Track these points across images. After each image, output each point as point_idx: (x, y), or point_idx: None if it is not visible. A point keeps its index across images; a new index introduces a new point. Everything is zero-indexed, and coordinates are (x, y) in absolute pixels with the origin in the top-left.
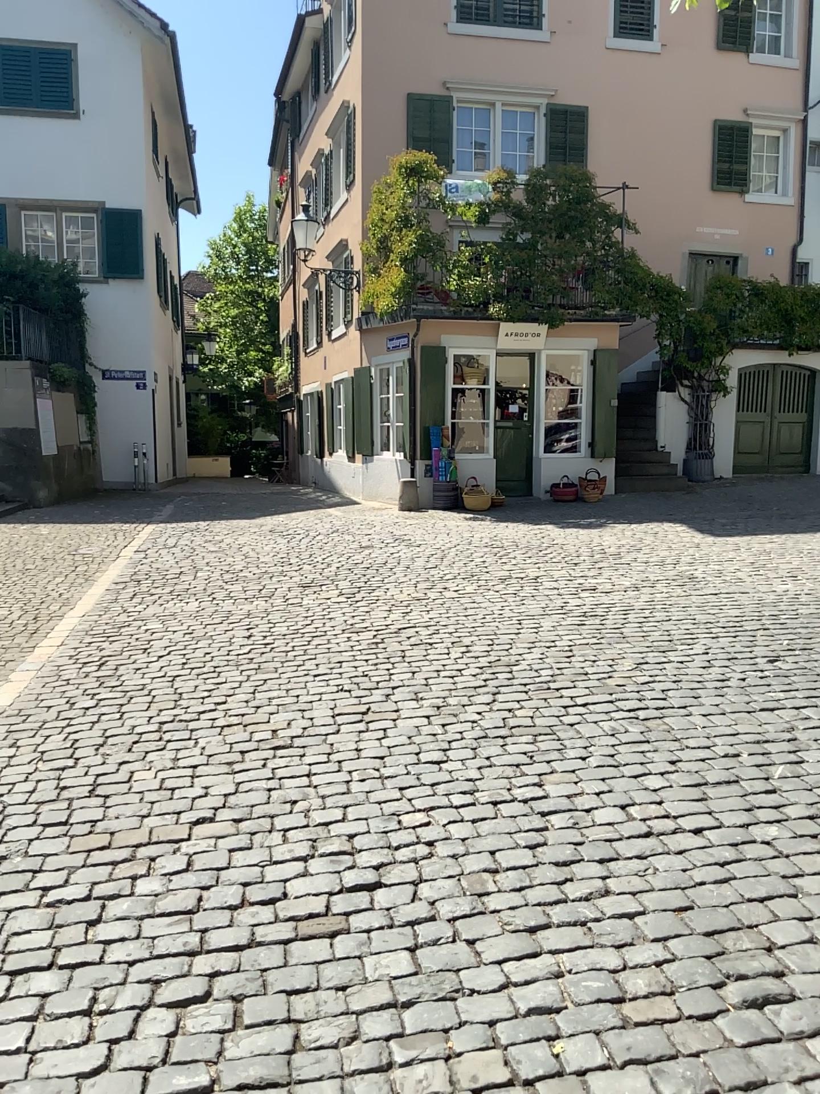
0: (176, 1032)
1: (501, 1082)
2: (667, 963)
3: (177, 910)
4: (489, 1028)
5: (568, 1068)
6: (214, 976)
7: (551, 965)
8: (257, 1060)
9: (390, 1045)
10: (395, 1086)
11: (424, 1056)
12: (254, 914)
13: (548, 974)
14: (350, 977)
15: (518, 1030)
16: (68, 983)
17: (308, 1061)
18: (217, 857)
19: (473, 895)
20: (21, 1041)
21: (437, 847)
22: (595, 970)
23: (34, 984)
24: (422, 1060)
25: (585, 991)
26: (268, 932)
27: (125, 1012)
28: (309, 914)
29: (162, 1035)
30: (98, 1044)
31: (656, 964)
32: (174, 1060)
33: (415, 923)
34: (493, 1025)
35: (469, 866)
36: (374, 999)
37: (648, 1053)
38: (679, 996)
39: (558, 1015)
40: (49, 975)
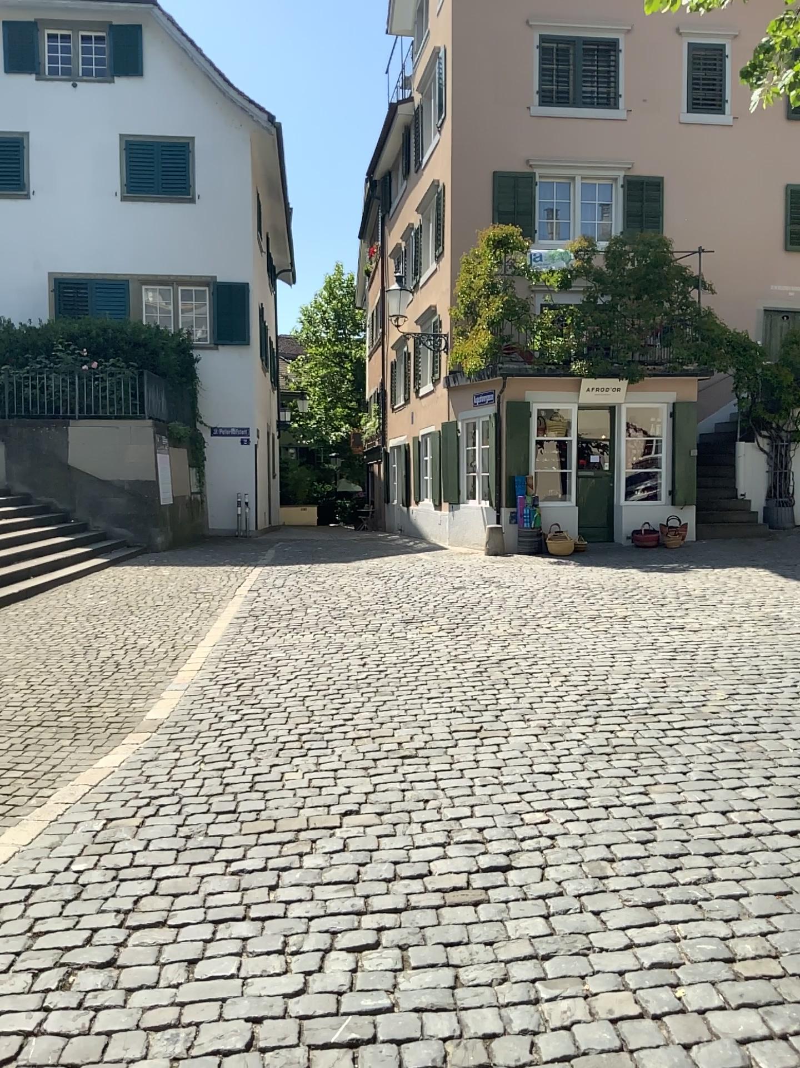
0: (357, 968)
1: (634, 1014)
2: (772, 934)
3: (341, 879)
4: (619, 976)
5: (691, 1006)
6: (381, 929)
7: (669, 932)
8: (427, 991)
9: (536, 984)
10: (545, 1013)
11: (566, 993)
12: (408, 885)
13: (666, 938)
14: (496, 934)
15: (645, 978)
16: (264, 928)
17: (470, 993)
18: (368, 842)
19: (595, 877)
20: (234, 967)
21: (559, 839)
22: (708, 937)
23: (236, 928)
24: (565, 997)
25: (700, 952)
26: (421, 898)
27: (313, 952)
28: (454, 886)
29: (346, 969)
30: (296, 972)
31: (762, 934)
32: (360, 987)
33: (546, 896)
34: (622, 974)
35: (588, 854)
36: (518, 951)
37: (758, 998)
38: (783, 958)
39: (679, 968)
40: (247, 922)
